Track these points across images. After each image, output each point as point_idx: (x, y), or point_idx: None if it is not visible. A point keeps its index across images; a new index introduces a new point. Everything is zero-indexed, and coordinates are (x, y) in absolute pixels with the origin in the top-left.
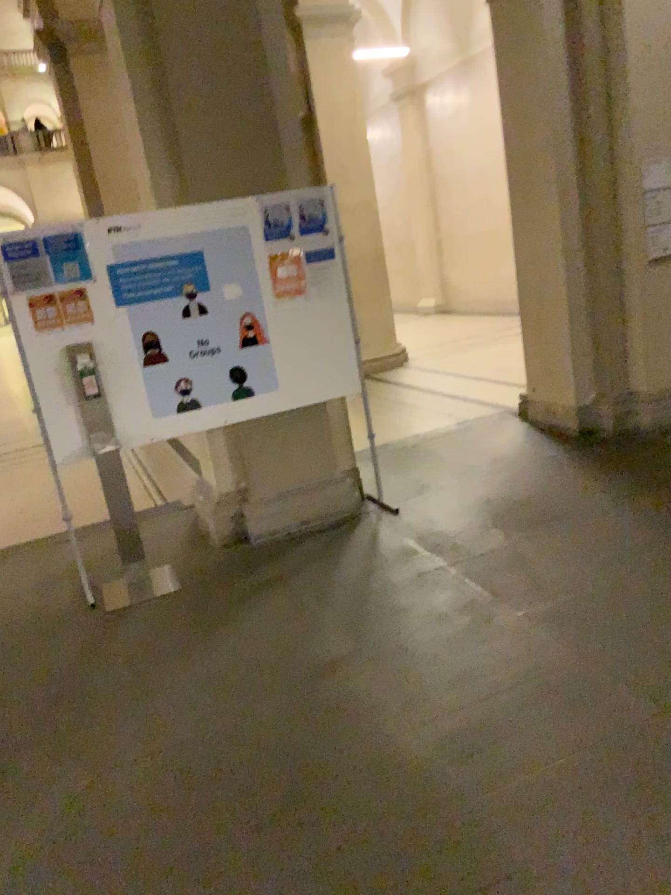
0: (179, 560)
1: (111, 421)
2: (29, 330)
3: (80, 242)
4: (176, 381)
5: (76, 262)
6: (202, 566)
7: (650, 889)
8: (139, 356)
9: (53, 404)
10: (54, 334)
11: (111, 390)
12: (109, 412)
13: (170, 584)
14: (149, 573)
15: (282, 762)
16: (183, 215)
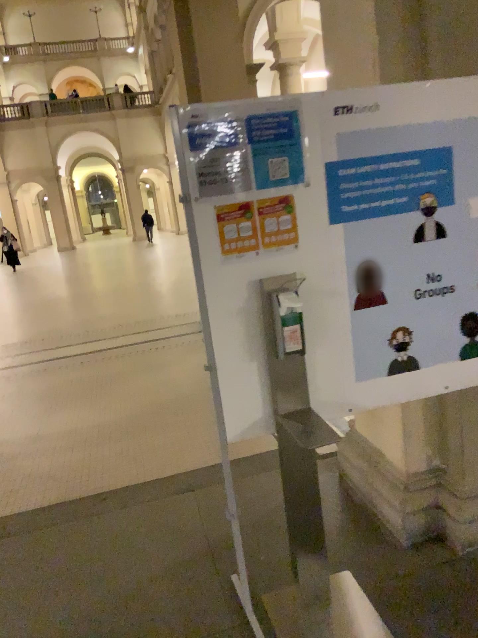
0: (357, 563)
1: (308, 386)
2: (211, 253)
3: (295, 125)
4: (392, 332)
5: (286, 155)
6: (400, 587)
7: None
8: (351, 296)
9: (233, 359)
10: (243, 259)
11: (311, 343)
12: (305, 373)
13: (371, 625)
14: (328, 588)
15: None
16: (433, 95)
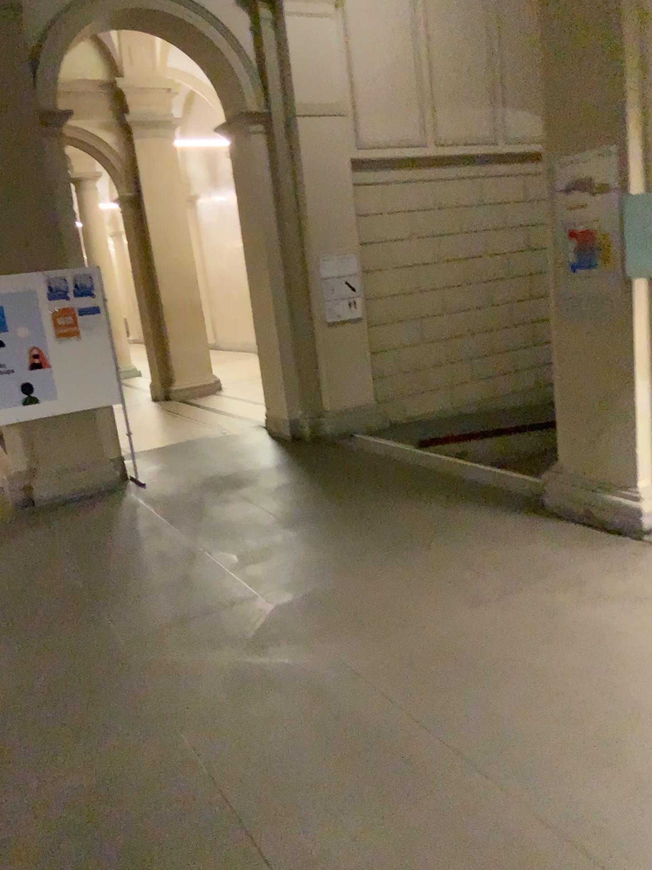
0: None
1: None
2: None
3: None
4: None
5: None
6: None
7: (149, 619)
8: None
9: None
10: None
11: None
12: None
13: None
14: None
15: (1, 596)
16: None
